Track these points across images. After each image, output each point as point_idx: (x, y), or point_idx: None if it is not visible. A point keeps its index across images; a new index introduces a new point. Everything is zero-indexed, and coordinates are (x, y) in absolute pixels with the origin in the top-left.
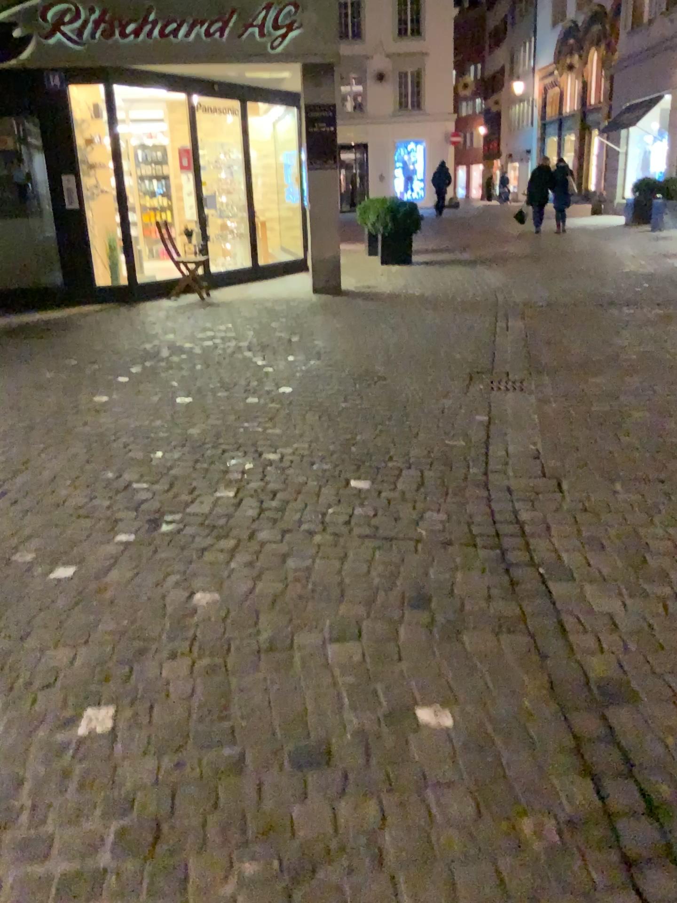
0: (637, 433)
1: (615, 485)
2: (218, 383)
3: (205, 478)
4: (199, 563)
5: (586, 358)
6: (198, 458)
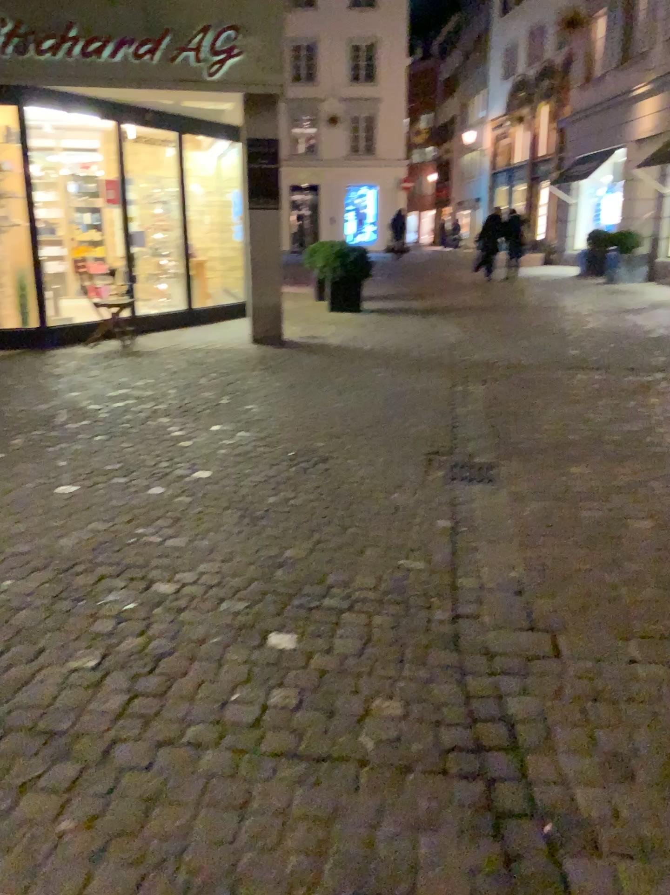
0: (643, 558)
1: (629, 649)
2: (117, 465)
3: (63, 629)
4: (7, 821)
5: (562, 441)
6: (63, 590)
